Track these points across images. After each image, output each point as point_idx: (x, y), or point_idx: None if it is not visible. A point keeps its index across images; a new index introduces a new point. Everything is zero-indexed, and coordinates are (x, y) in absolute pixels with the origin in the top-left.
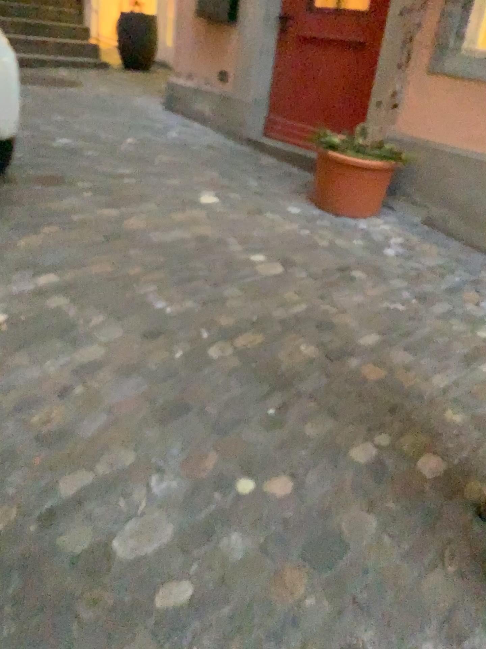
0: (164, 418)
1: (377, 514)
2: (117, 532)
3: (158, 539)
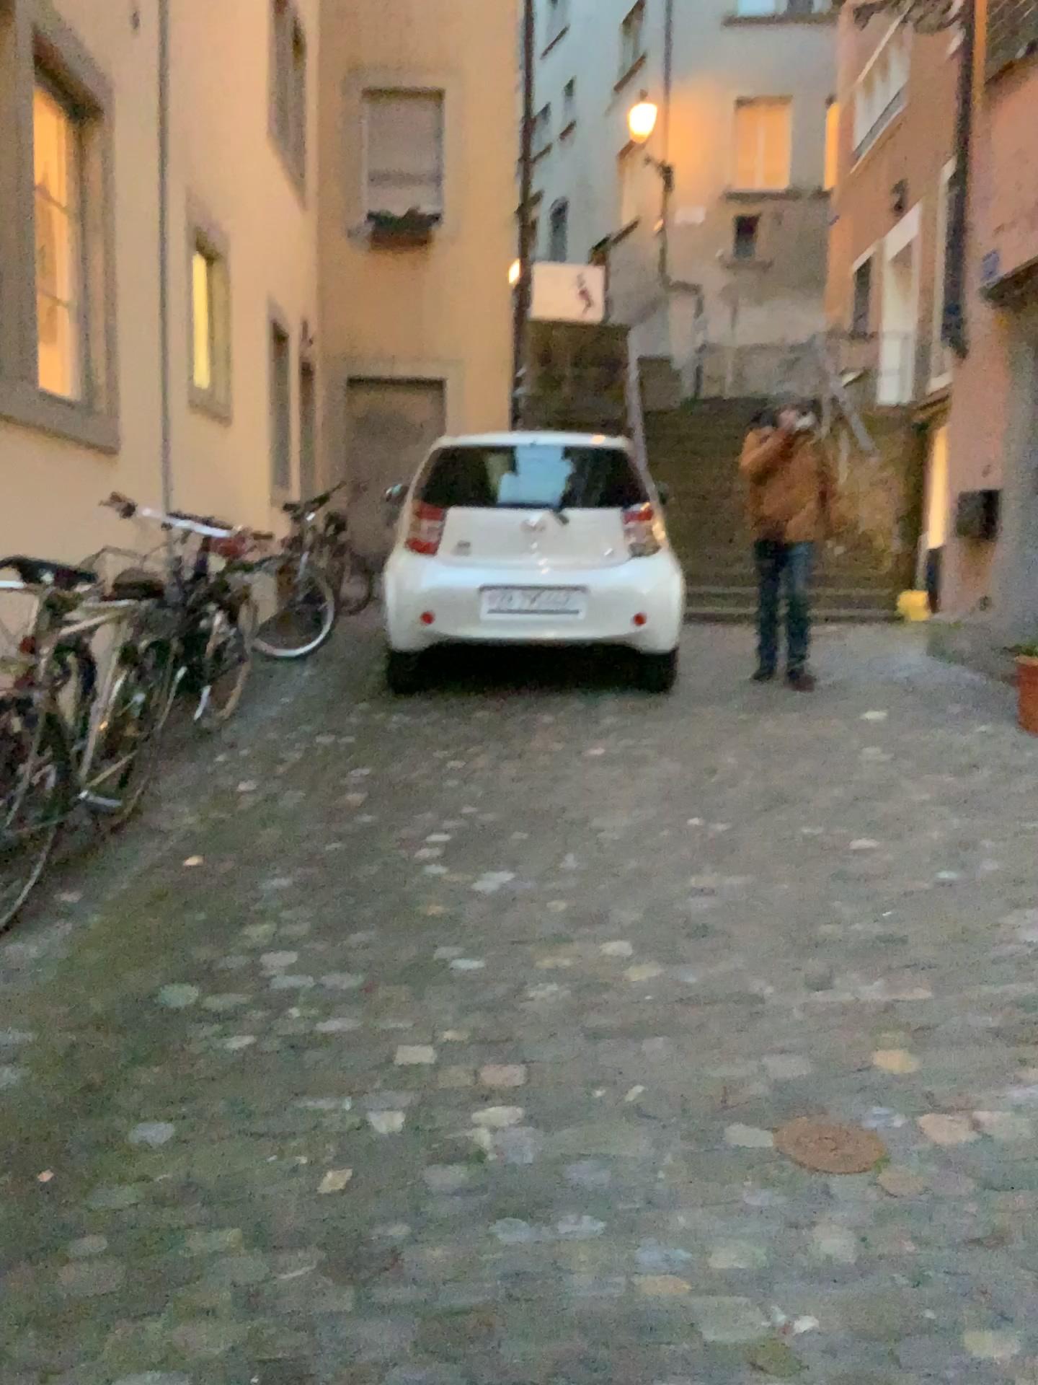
0: (669, 794)
1: (778, 843)
2: (595, 815)
3: (617, 821)
